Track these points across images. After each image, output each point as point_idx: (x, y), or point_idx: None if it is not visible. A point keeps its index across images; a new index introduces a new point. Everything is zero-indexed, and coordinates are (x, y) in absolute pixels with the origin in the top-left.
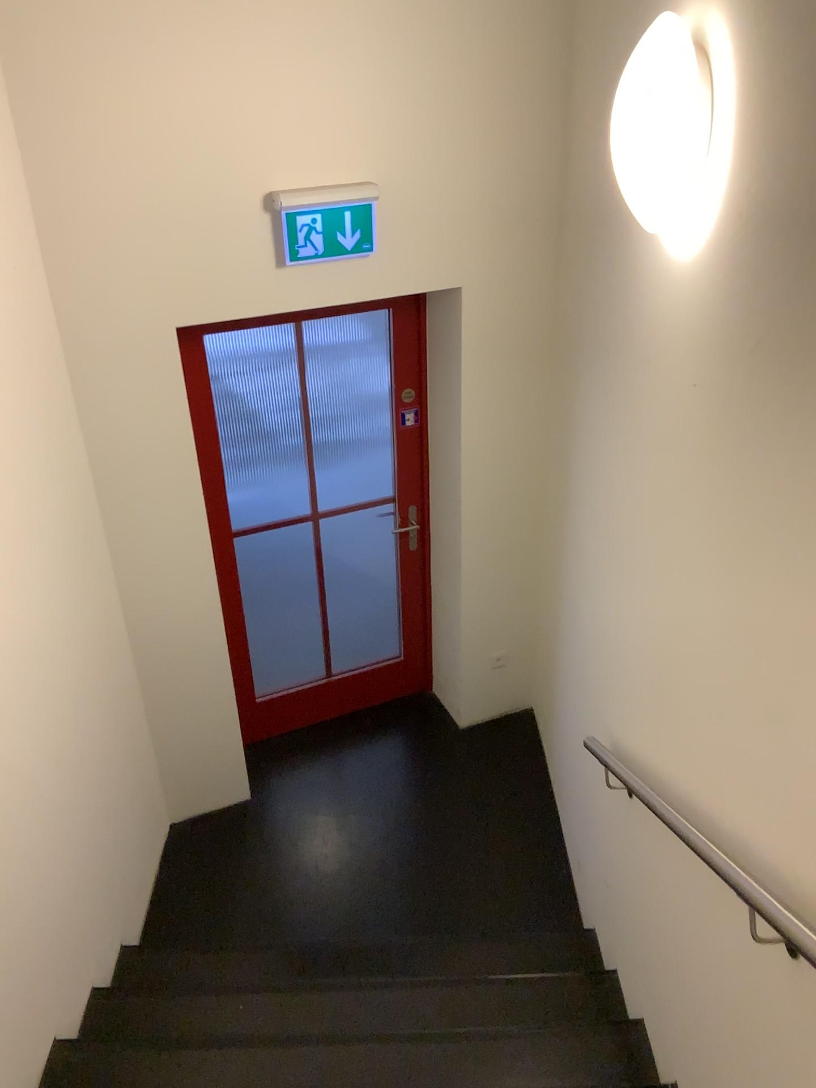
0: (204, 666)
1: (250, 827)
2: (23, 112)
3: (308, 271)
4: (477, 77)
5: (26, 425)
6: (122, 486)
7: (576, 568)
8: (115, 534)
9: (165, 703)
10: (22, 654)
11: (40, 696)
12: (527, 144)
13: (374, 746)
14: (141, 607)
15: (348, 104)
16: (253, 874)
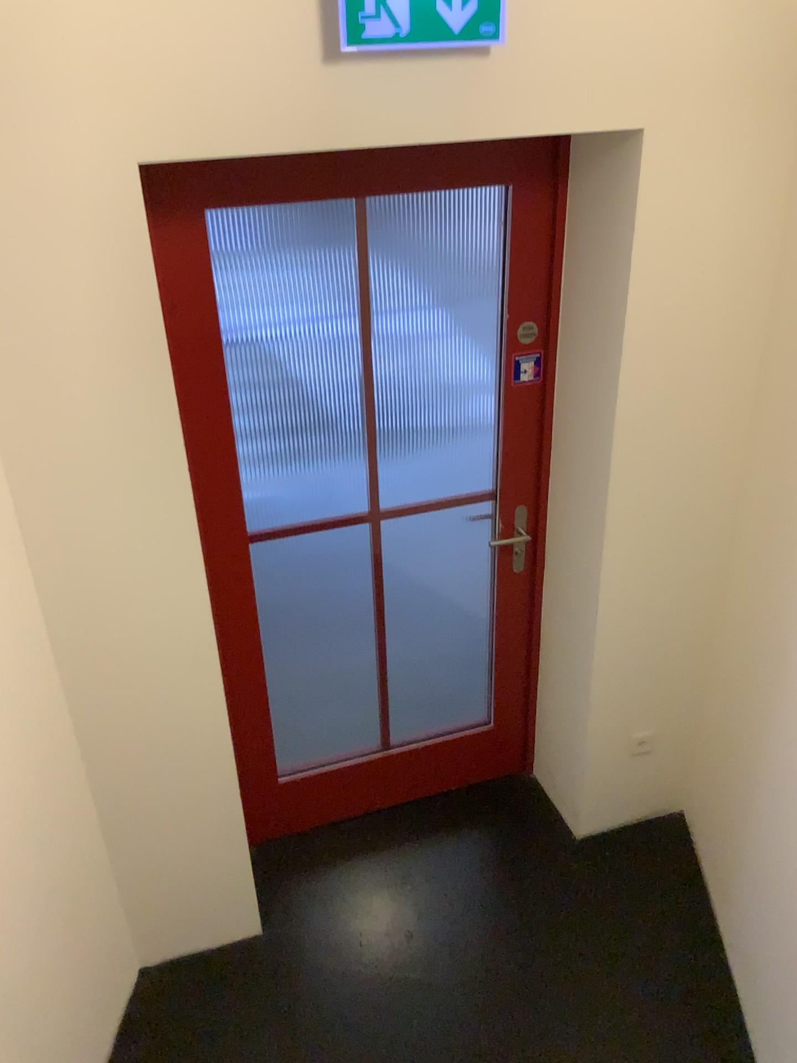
0: (196, 742)
1: (260, 985)
2: None
3: (380, 74)
4: None
5: None
6: (50, 449)
7: None
8: (40, 529)
9: (132, 799)
10: None
11: None
12: None
13: (450, 855)
14: (89, 651)
15: None
16: None
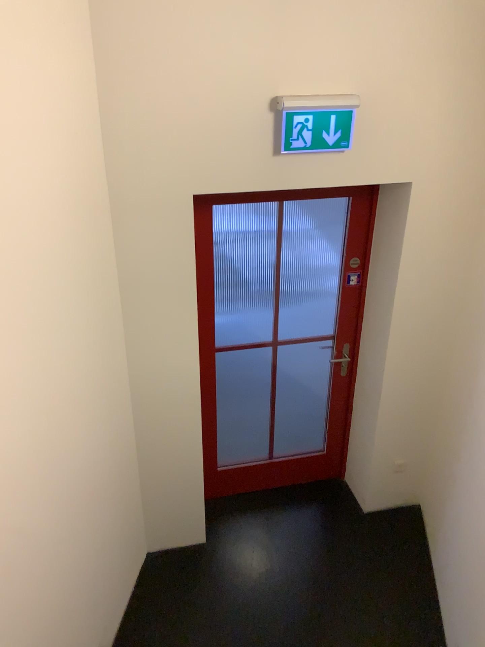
0: (185, 442)
1: (203, 563)
2: (100, 17)
3: (296, 159)
4: (446, 19)
5: (70, 252)
6: (141, 306)
7: (481, 411)
8: (132, 340)
9: (154, 466)
10: (41, 431)
11: (53, 464)
12: (478, 75)
13: (298, 513)
14: (145, 395)
15: (344, 33)
16: (200, 603)
